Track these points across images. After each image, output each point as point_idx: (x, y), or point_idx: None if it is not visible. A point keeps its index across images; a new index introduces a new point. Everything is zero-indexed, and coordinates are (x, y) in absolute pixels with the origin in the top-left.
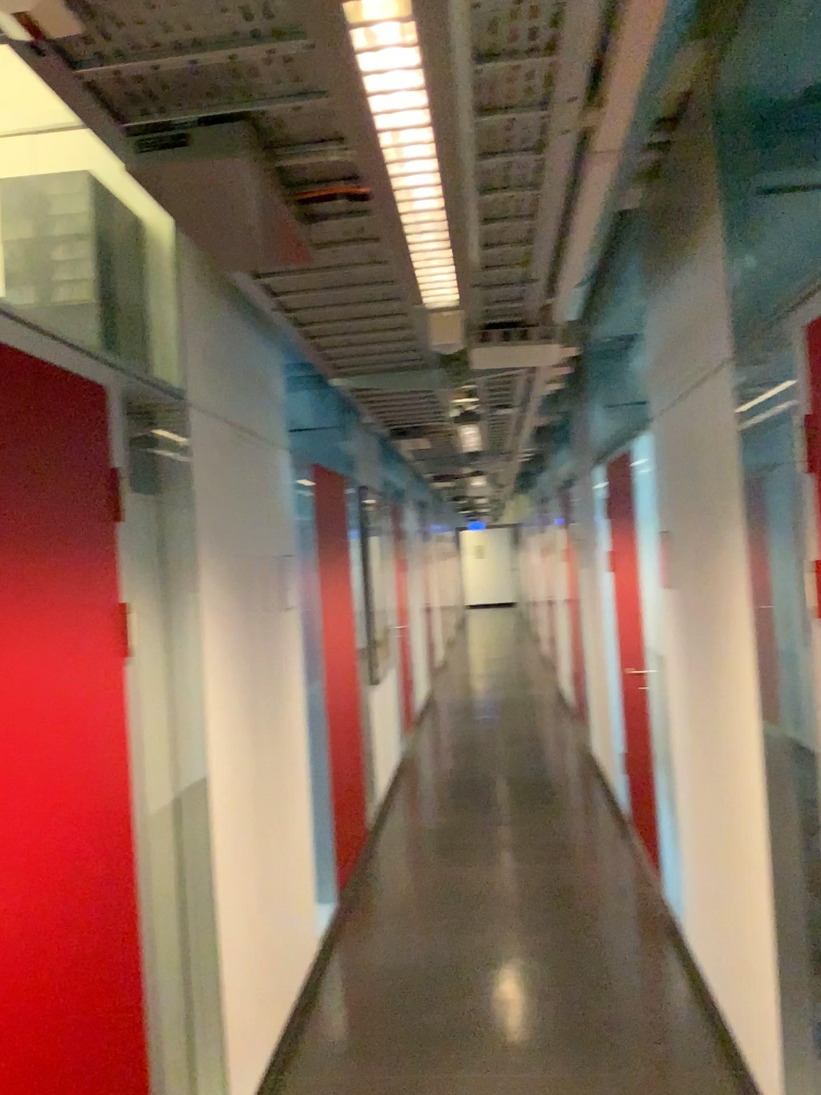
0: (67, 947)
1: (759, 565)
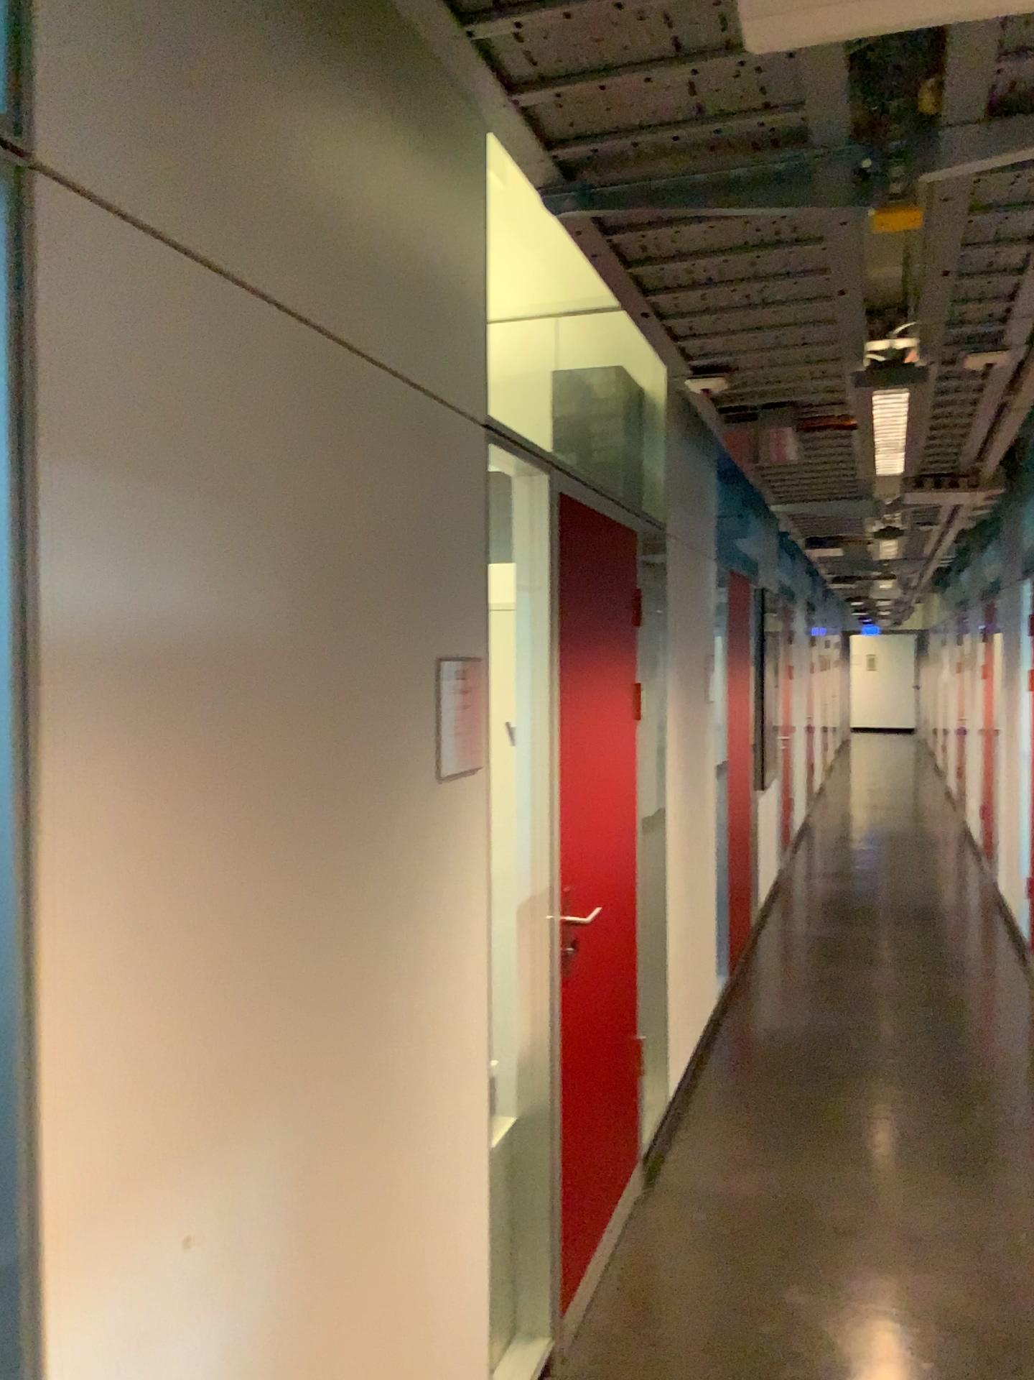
0: (614, 898)
1: None
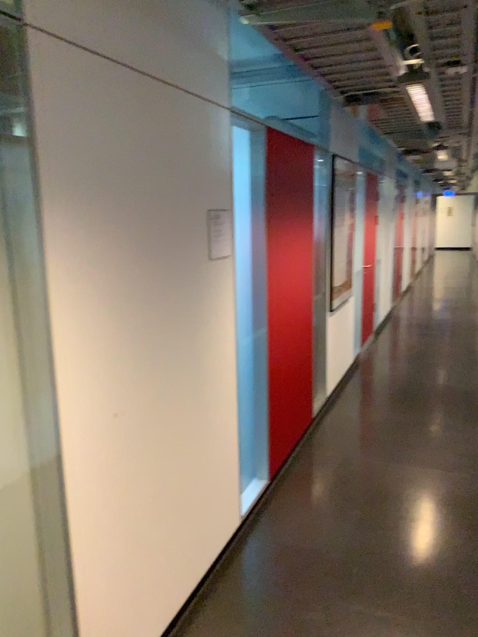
0: None
1: None
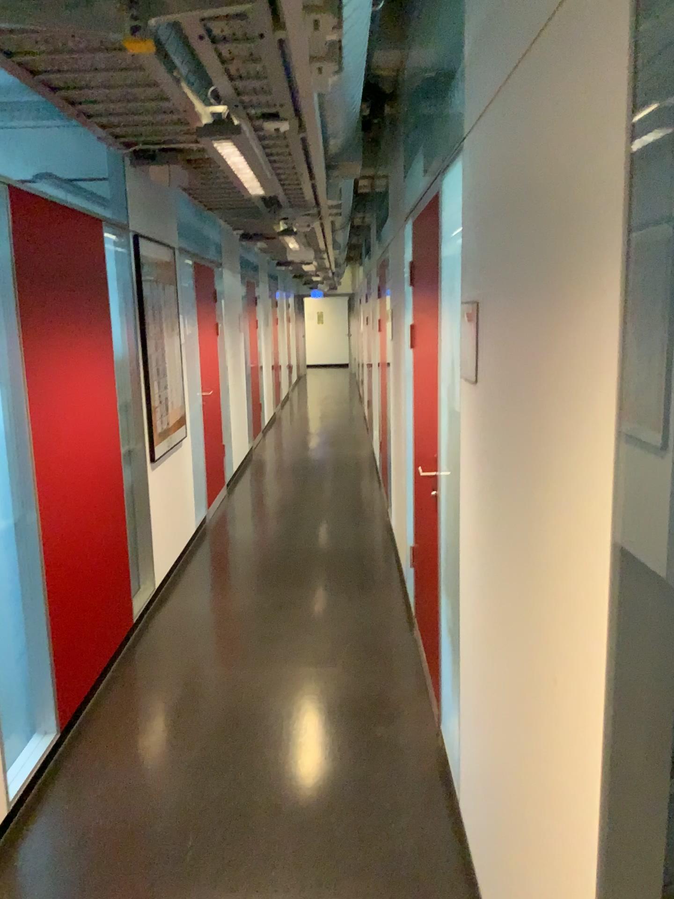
0: None
1: (641, 371)
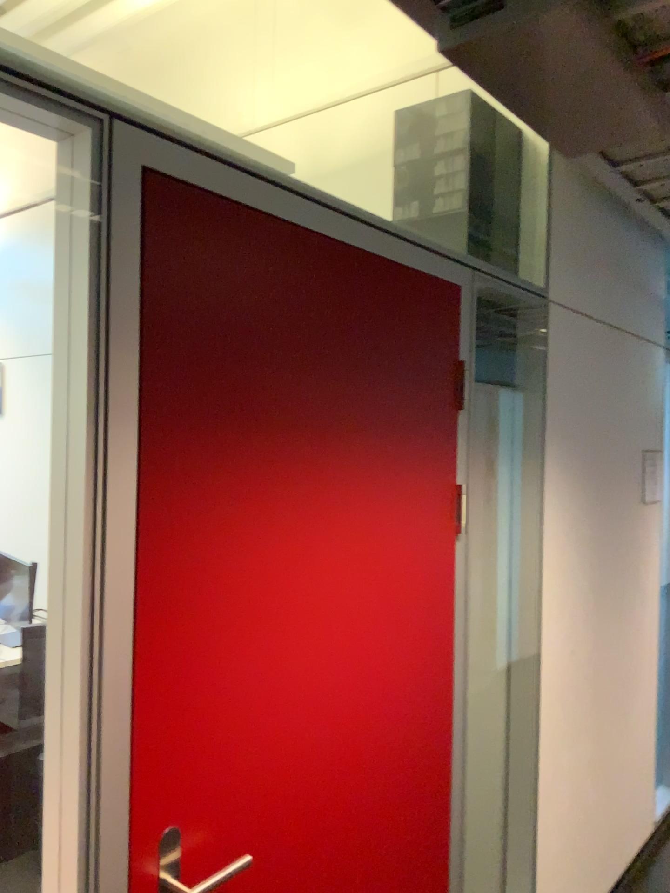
0: (375, 785)
1: None
